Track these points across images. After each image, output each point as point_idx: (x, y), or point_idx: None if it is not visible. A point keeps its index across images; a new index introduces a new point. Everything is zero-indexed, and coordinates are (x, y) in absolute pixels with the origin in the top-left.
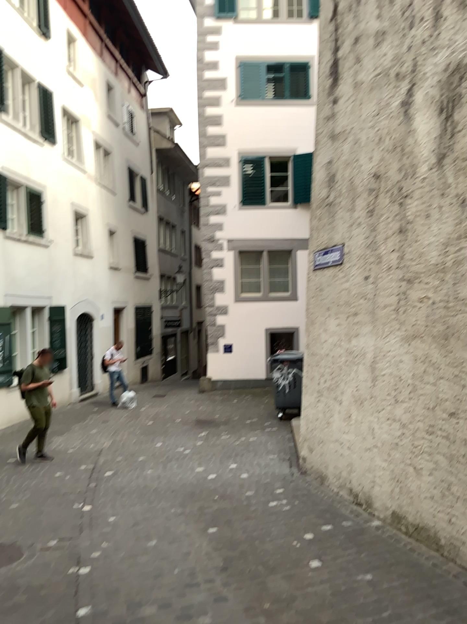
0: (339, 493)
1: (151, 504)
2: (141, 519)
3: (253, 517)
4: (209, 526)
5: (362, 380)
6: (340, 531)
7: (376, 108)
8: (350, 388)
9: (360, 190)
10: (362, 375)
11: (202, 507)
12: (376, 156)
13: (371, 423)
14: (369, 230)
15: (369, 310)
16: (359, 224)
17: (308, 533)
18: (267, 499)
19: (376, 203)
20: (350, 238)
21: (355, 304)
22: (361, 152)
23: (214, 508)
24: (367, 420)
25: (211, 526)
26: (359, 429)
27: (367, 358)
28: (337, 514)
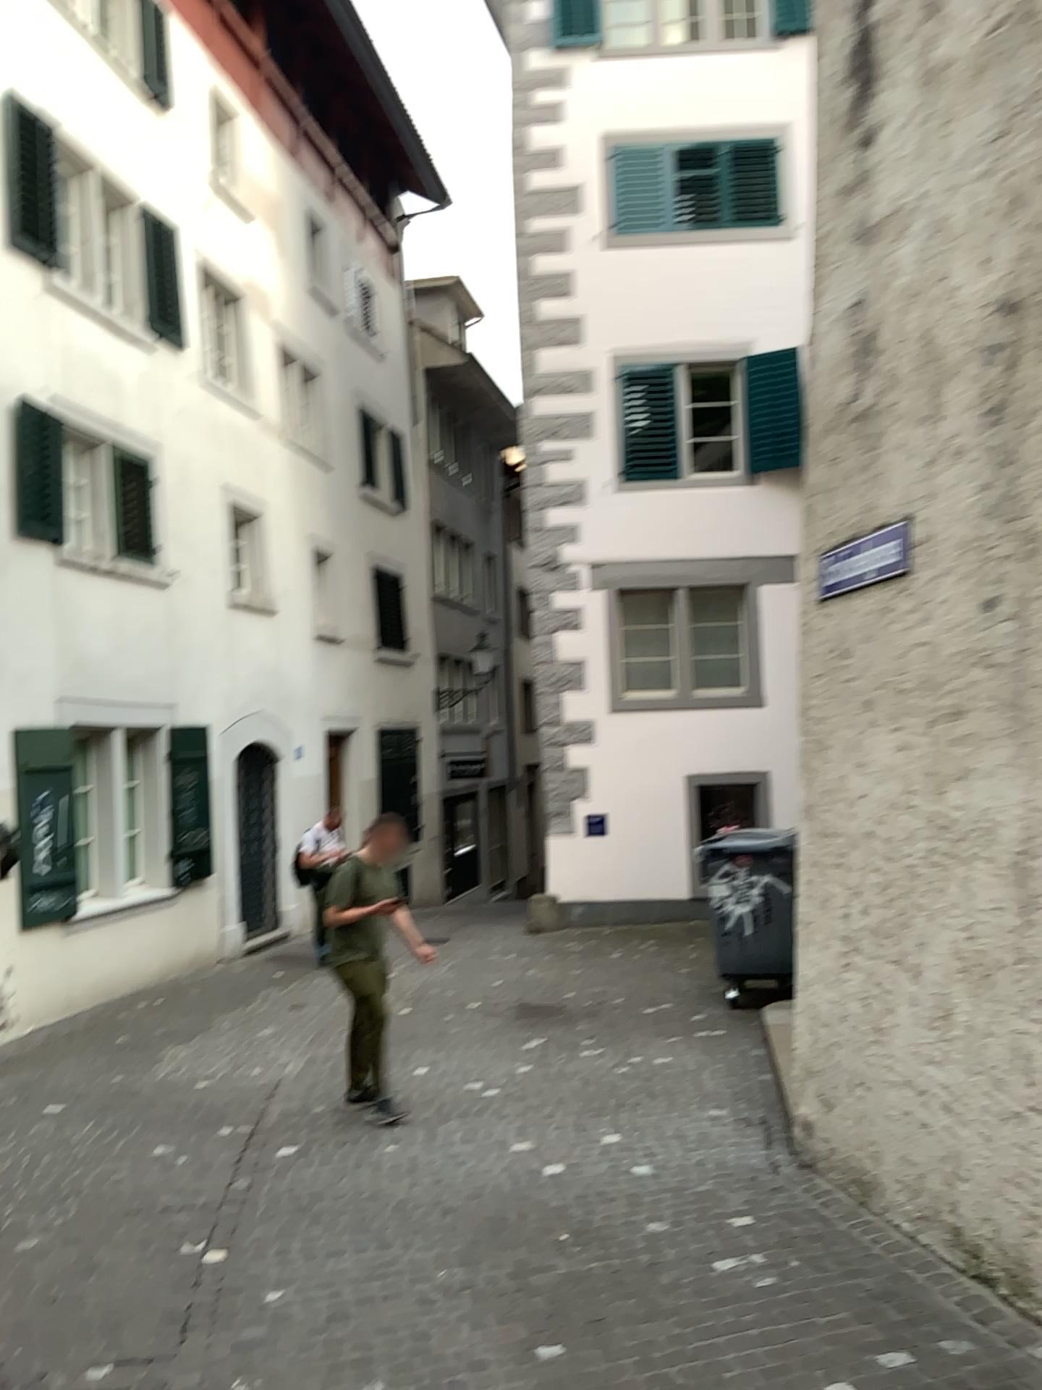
0: (920, 1237)
1: (381, 1259)
2: (346, 1305)
3: (668, 1314)
4: (539, 1339)
5: (984, 908)
6: (940, 1378)
7: (1002, 116)
8: (945, 930)
9: (956, 361)
10: (982, 891)
11: (522, 1273)
12: (1005, 250)
13: (1018, 1037)
14: (992, 467)
15: (998, 699)
16: (955, 458)
17: (840, 1381)
18: (707, 1253)
19: (1009, 385)
20: (929, 500)
21: (952, 687)
22: (956, 253)
23: (554, 1275)
24: (1006, 1029)
25: (544, 1342)
26: (977, 1053)
27: (997, 843)
28: (923, 1312)
